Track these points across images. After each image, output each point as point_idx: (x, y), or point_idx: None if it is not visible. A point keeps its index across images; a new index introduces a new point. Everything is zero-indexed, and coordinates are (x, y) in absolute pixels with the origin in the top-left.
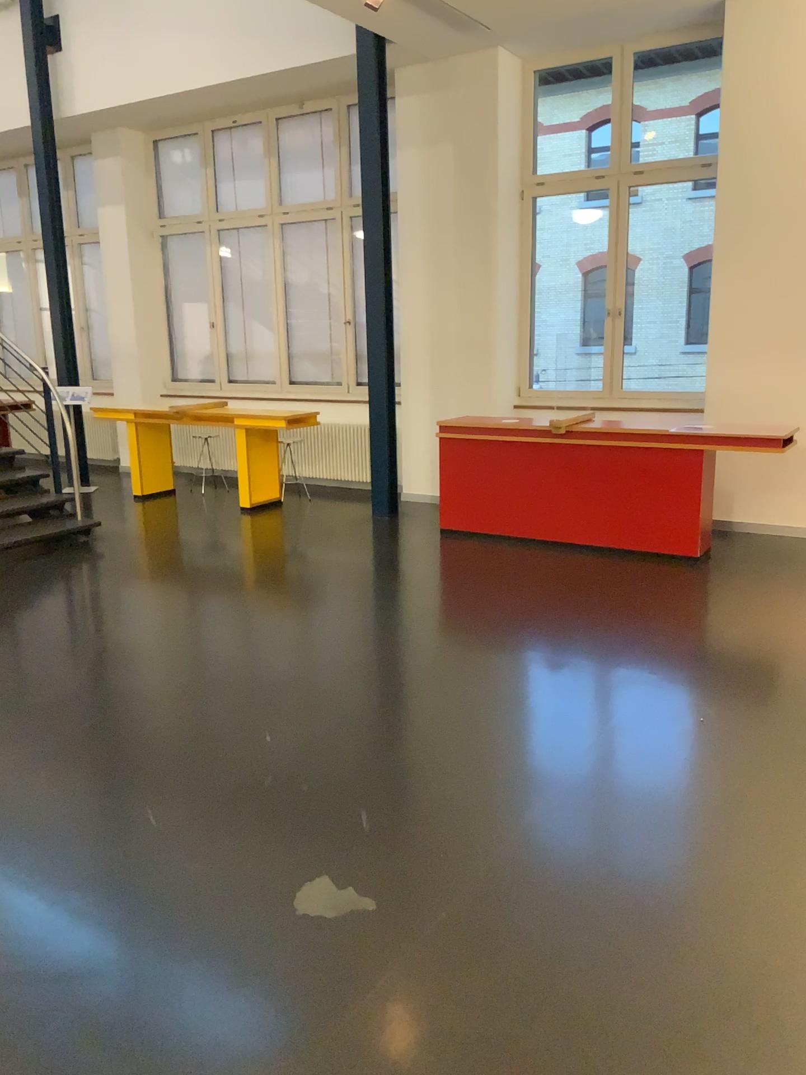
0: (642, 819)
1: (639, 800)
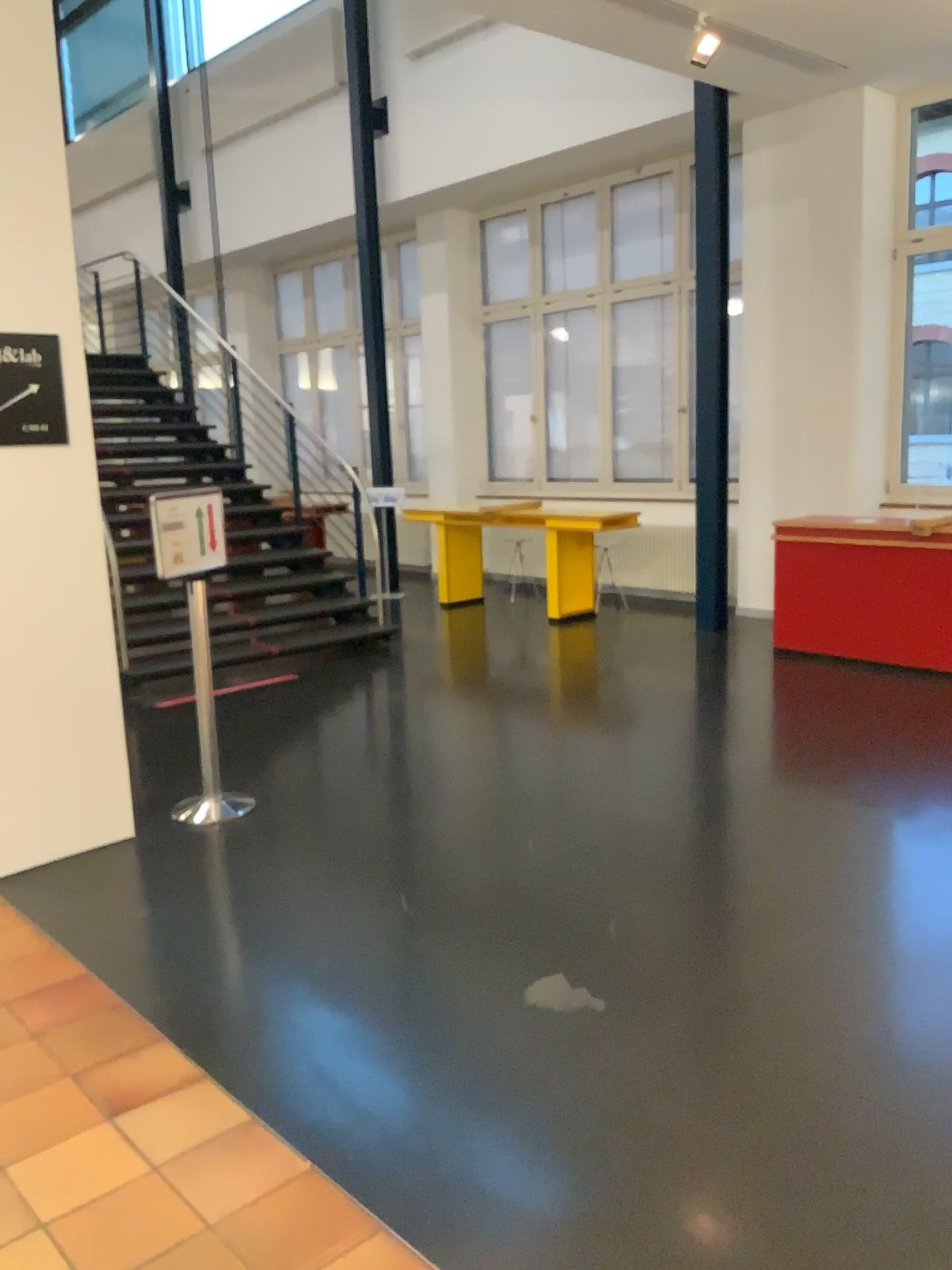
0: (928, 963)
1: (931, 944)
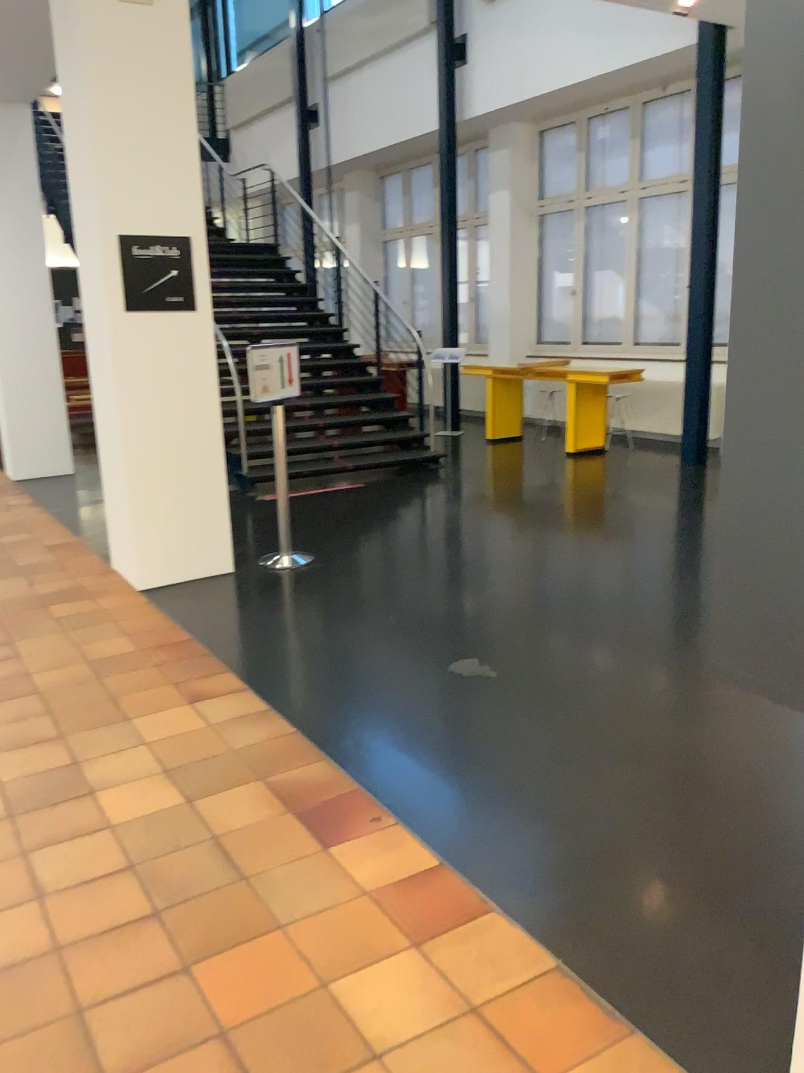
0: None
1: None
